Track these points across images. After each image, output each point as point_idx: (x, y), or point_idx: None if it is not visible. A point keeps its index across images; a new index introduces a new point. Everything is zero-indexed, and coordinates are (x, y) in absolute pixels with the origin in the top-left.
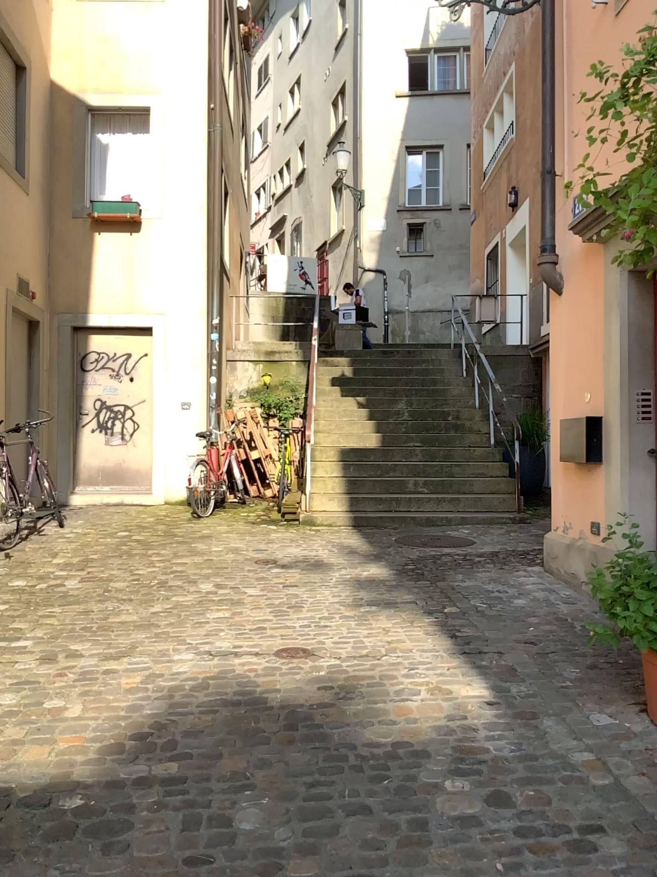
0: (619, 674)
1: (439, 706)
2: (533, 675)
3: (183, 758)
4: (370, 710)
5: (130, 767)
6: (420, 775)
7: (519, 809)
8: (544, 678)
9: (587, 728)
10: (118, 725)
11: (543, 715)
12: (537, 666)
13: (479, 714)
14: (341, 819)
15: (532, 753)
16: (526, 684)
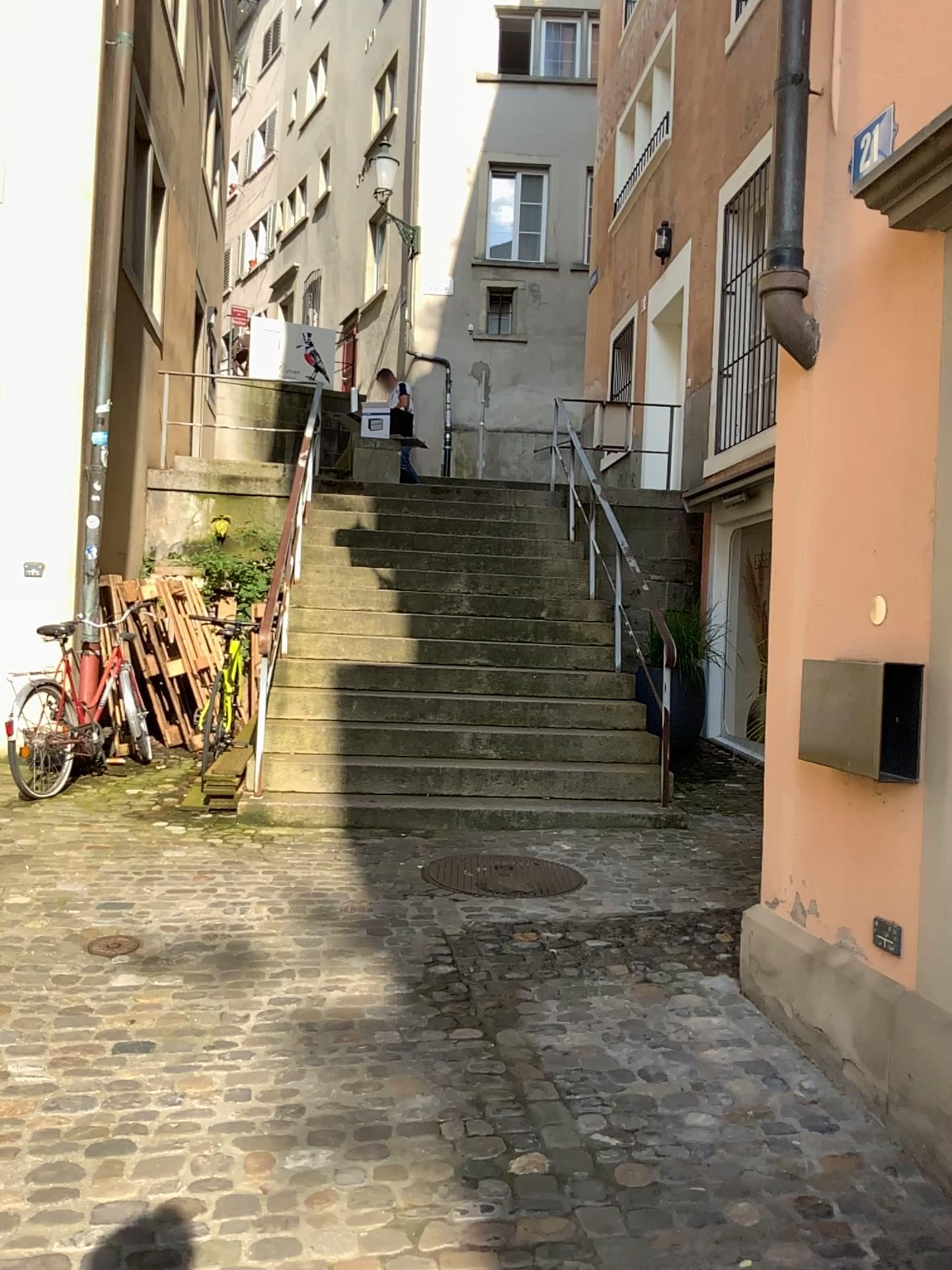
0: None
1: None
2: None
3: None
4: None
5: None
6: None
7: None
8: None
9: None
10: None
11: None
12: None
13: None
14: None
15: None
16: None
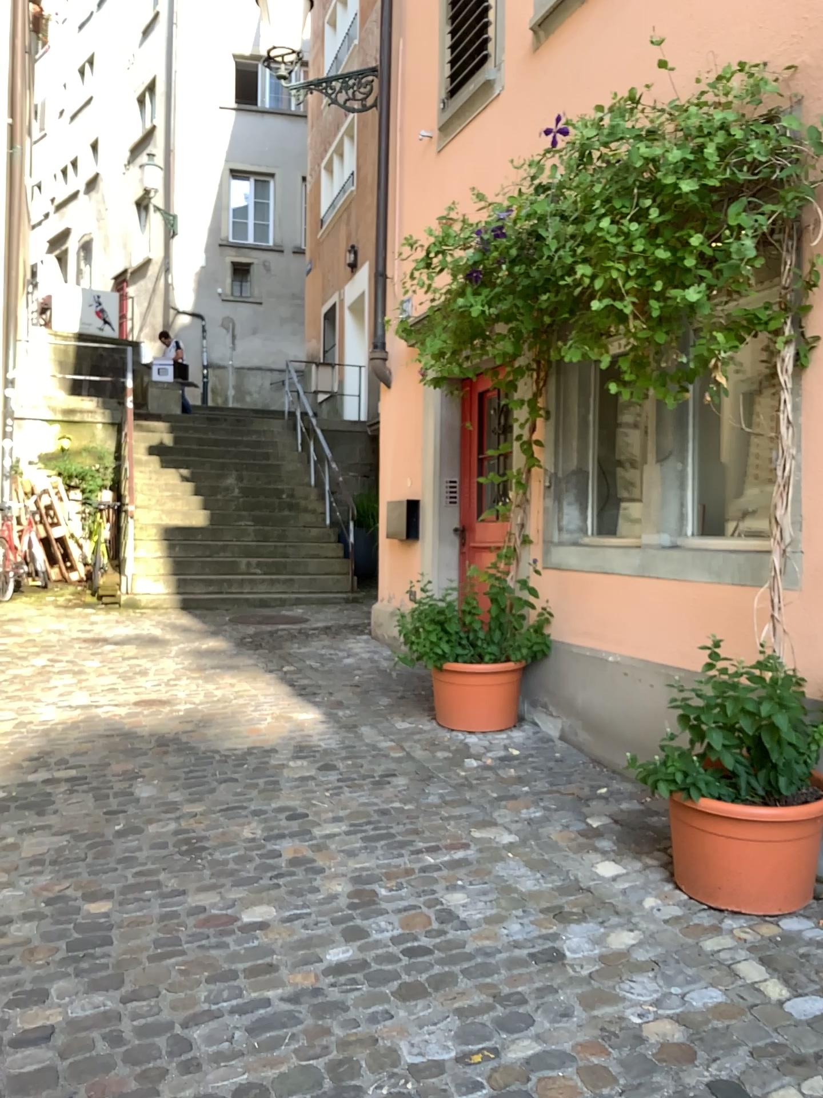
0: (421, 702)
1: (282, 726)
2: (356, 705)
3: (80, 766)
4: (228, 731)
5: (37, 773)
6: (271, 761)
7: (341, 771)
8: (364, 706)
9: (393, 731)
10: (10, 753)
11: (361, 726)
12: (360, 700)
13: (314, 728)
14: (216, 784)
15: (352, 745)
16: (351, 711)
